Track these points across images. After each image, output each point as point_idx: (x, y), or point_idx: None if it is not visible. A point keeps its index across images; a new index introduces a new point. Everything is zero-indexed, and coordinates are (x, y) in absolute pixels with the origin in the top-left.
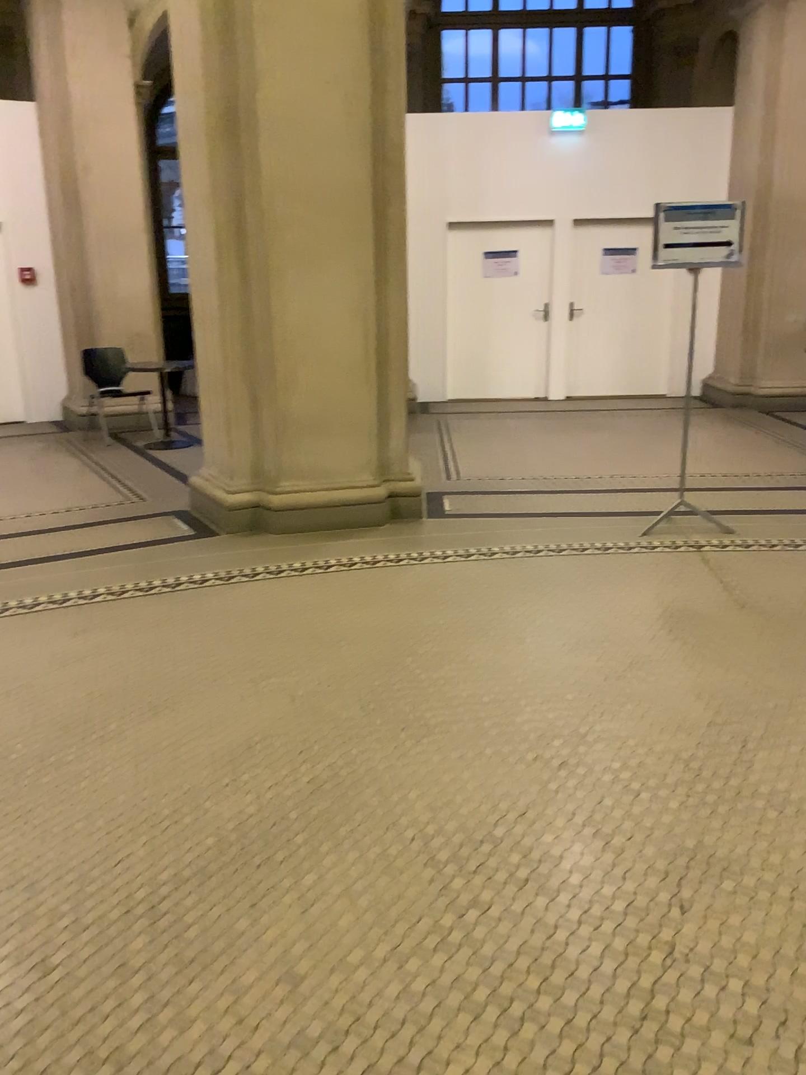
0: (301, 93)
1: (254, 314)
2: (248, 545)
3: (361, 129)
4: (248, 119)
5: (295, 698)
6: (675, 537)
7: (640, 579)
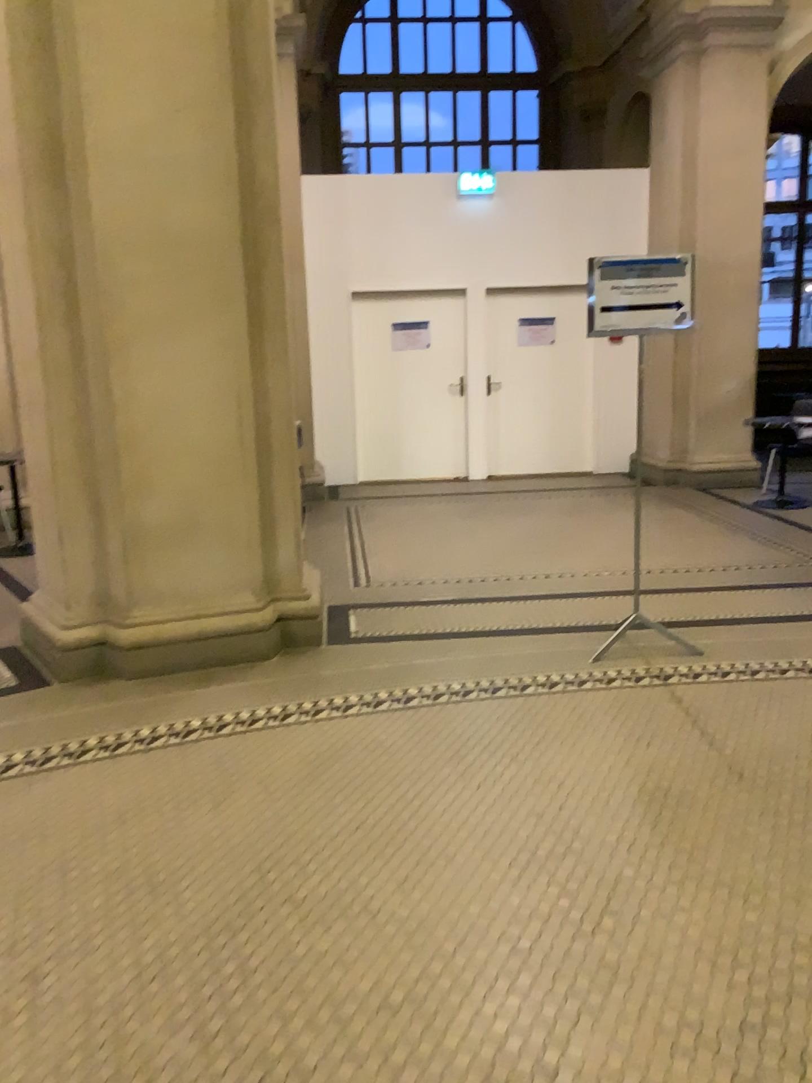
0: (143, 123)
1: (91, 399)
2: (86, 699)
3: (223, 169)
4: (75, 155)
5: (94, 1006)
6: (632, 665)
7: (598, 735)
